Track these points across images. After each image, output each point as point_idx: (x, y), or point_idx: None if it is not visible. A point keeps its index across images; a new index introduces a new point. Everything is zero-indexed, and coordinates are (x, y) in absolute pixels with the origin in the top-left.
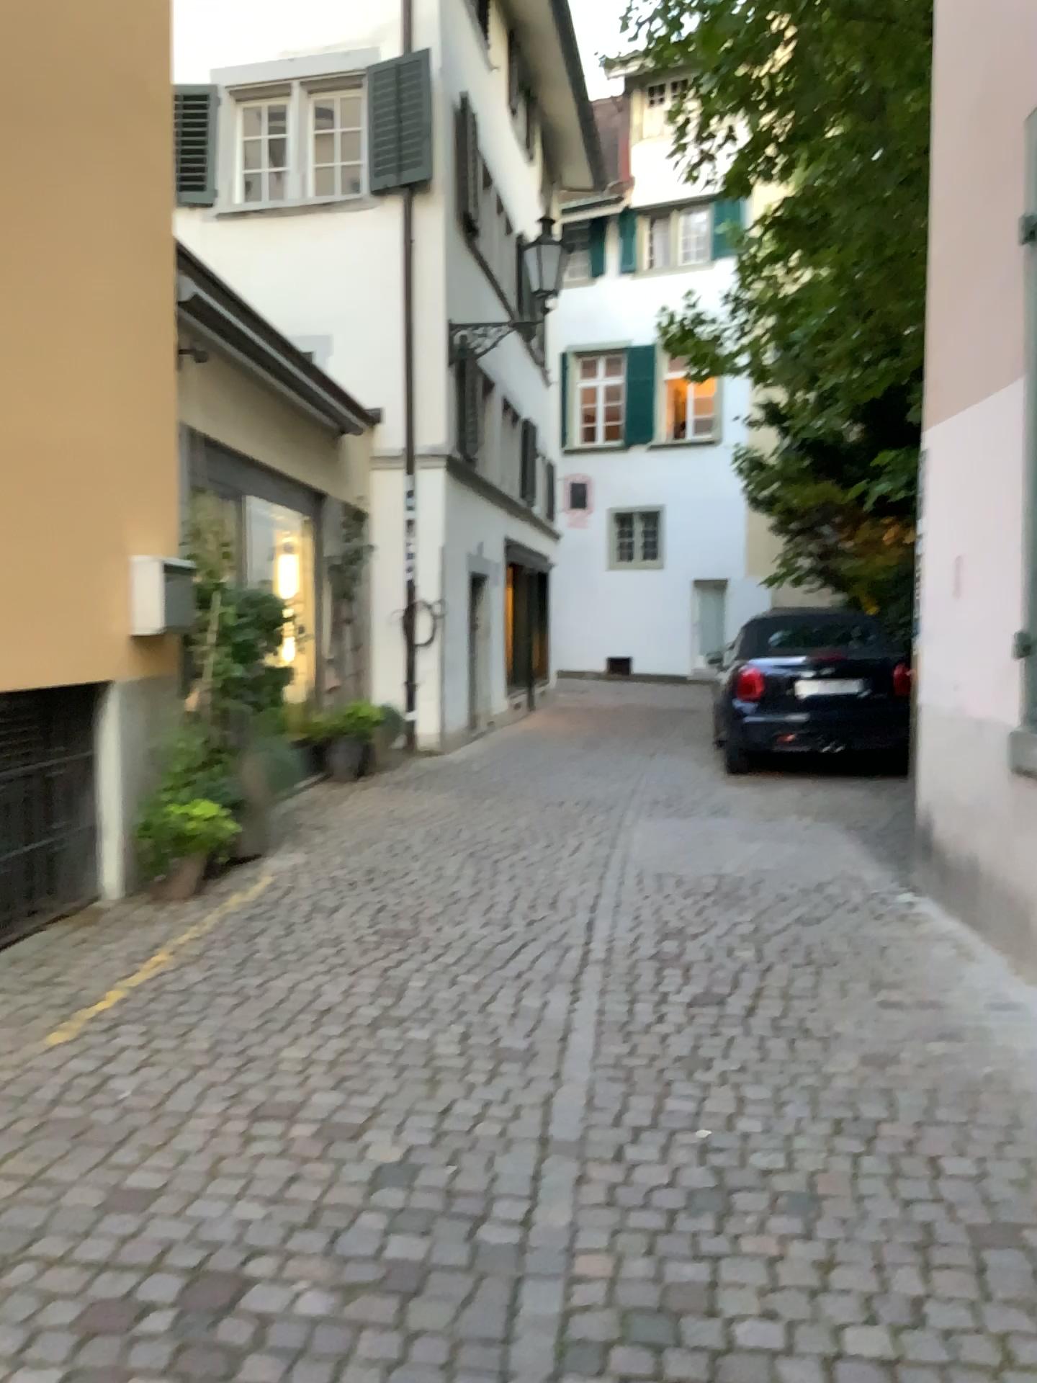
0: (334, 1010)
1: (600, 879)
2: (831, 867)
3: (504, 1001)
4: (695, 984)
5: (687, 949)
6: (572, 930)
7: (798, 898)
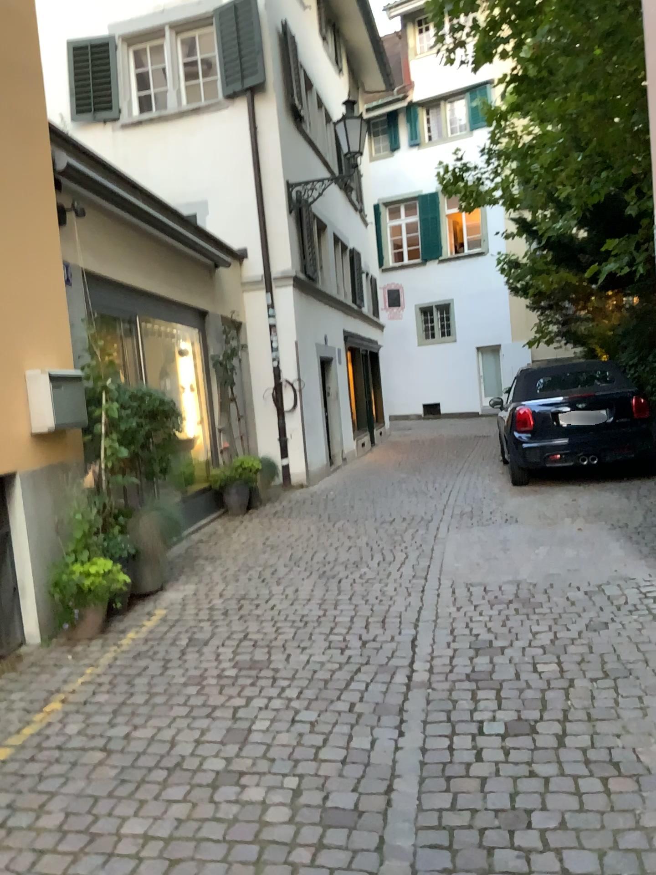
0: (181, 767)
1: (421, 594)
2: (607, 570)
3: (335, 746)
4: (507, 713)
5: (497, 668)
6: (397, 653)
7: (586, 605)
